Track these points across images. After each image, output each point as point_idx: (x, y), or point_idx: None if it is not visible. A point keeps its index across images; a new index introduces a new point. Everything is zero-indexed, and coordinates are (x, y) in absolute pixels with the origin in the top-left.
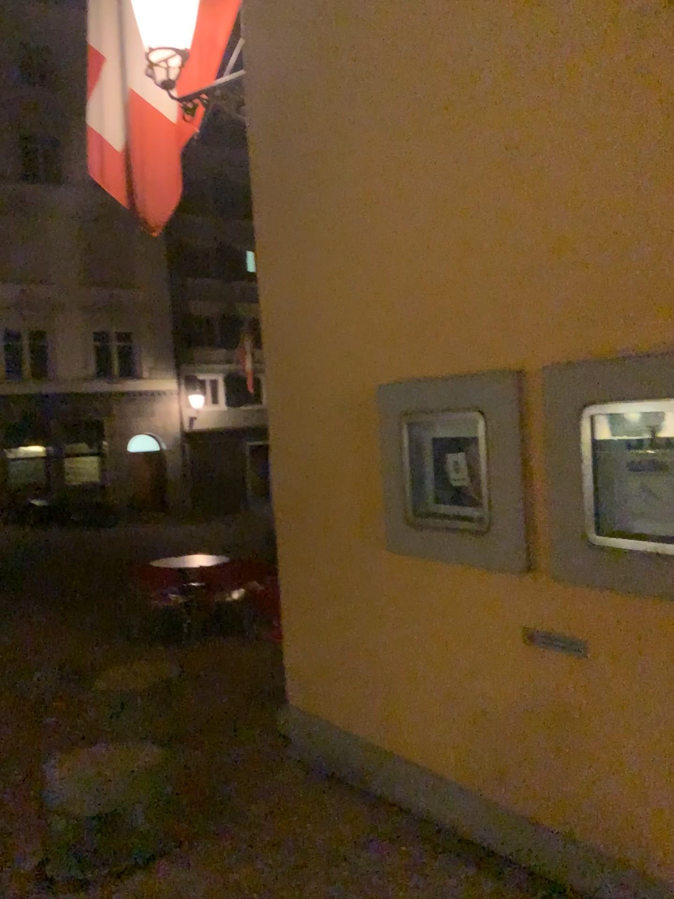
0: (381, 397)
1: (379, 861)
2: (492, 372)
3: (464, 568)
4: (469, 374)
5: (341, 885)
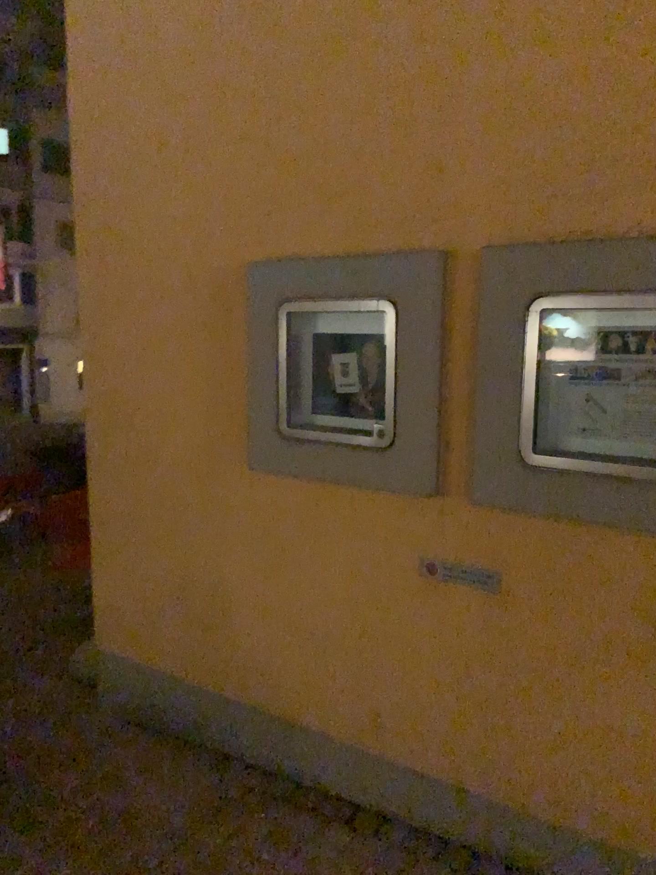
0: (250, 280)
1: (237, 833)
2: (405, 255)
3: (352, 490)
4: (370, 256)
5: (197, 872)
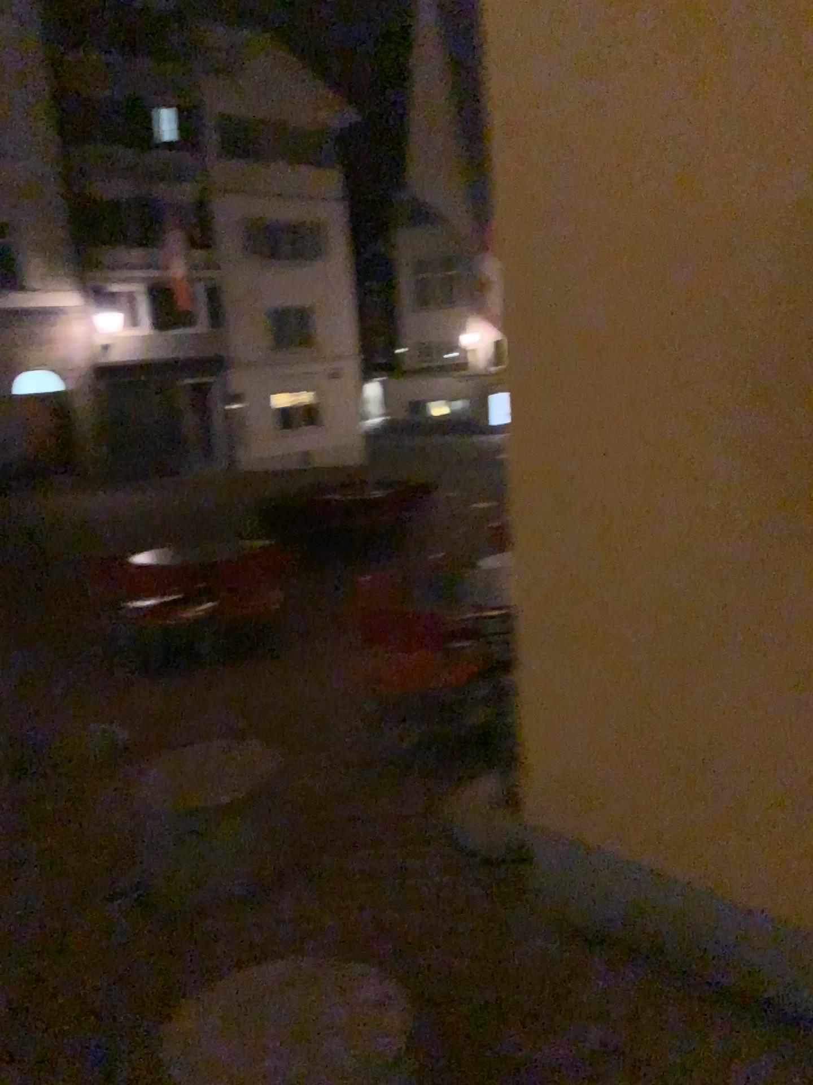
0: None
1: None
2: None
3: None
4: None
5: None
